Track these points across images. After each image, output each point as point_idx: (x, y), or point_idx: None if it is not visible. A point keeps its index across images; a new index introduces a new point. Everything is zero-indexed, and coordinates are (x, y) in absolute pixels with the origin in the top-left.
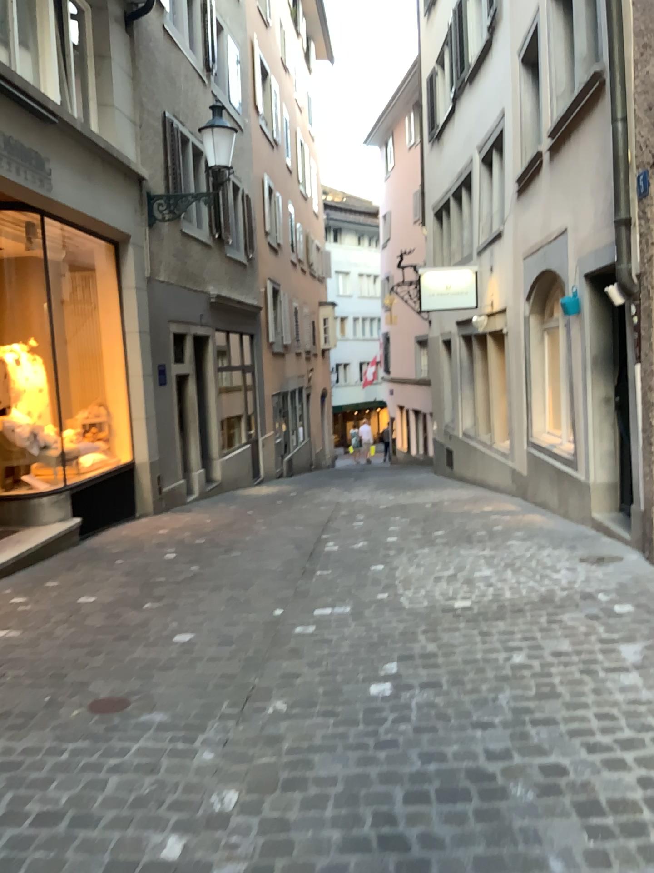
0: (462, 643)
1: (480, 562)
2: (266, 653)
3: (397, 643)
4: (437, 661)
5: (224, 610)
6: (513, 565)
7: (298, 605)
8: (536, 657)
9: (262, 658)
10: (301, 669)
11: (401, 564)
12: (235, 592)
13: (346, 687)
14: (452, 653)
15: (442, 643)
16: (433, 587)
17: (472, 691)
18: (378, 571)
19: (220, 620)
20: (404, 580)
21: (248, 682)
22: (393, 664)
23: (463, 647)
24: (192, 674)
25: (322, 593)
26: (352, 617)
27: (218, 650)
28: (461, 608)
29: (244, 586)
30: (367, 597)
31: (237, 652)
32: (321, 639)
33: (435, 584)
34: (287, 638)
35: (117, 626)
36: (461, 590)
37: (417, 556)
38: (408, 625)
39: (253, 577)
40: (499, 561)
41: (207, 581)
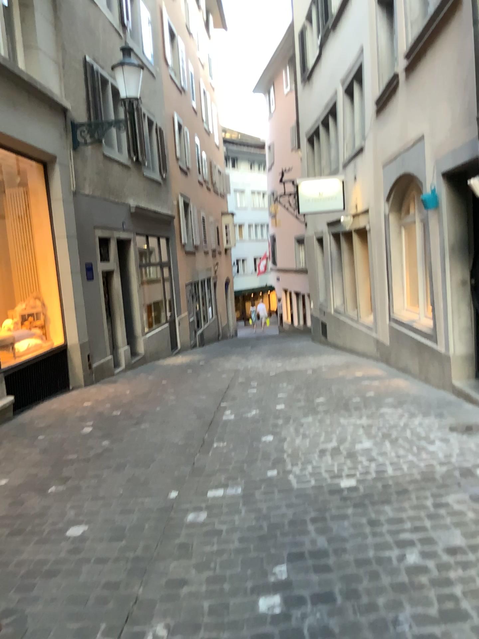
0: (352, 535)
1: (360, 434)
2: (154, 551)
3: (286, 535)
4: (328, 564)
5: (123, 492)
6: (390, 436)
7: (193, 486)
8: (432, 557)
9: (148, 559)
10: (187, 575)
11: (288, 436)
12: (136, 470)
13: (233, 602)
14: (343, 550)
15: (331, 536)
16: (319, 463)
17: (370, 610)
18: (267, 444)
19: (117, 506)
20: (292, 454)
21: (130, 597)
22: (282, 566)
23: (353, 541)
24: (74, 585)
25: (215, 471)
26: (242, 501)
27: (108, 547)
28: (348, 488)
29: (145, 464)
30: (257, 475)
31: (125, 550)
32: (210, 530)
33: (320, 459)
34: (177, 530)
35: (14, 518)
36: (345, 466)
37: (302, 428)
38: (297, 511)
39: (155, 452)
40: (376, 432)
41: (113, 458)
